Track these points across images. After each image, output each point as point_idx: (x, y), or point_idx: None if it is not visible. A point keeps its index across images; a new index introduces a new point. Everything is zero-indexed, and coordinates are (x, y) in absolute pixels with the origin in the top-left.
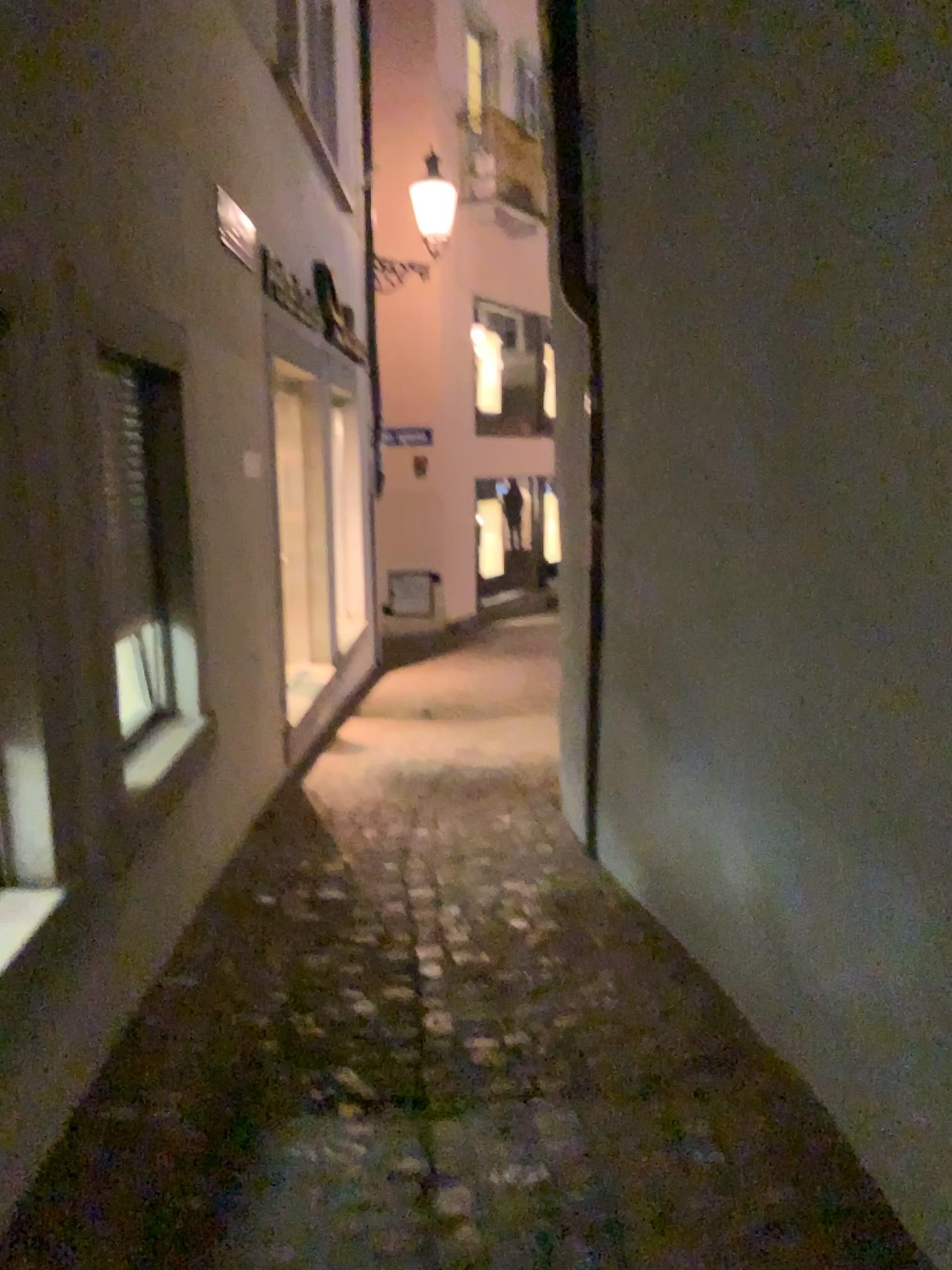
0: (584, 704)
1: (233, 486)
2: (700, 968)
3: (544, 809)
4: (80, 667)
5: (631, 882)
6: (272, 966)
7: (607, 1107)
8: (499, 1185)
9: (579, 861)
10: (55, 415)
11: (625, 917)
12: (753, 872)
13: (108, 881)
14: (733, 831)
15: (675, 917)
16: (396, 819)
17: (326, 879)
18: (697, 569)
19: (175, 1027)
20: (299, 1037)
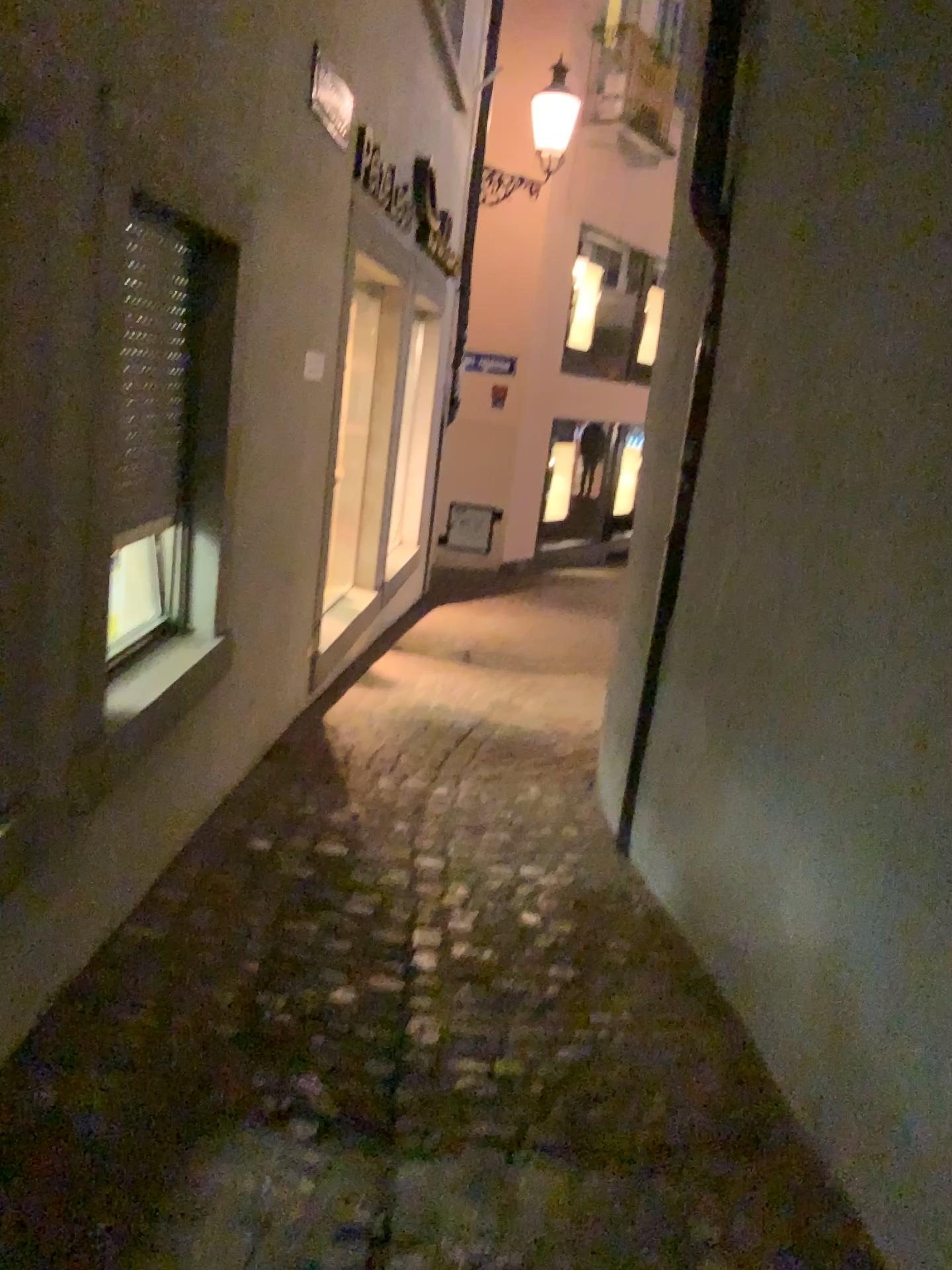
0: (638, 679)
1: (287, 384)
2: (730, 1006)
3: (576, 781)
4: (55, 568)
5: (663, 886)
6: (253, 922)
7: (604, 1172)
8: (463, 1258)
9: (607, 848)
10: (57, 256)
11: (651, 925)
12: (816, 921)
13: (66, 818)
14: (797, 865)
15: (709, 940)
16: (418, 768)
17: (331, 826)
18: (803, 553)
19: (130, 983)
20: (266, 1017)
